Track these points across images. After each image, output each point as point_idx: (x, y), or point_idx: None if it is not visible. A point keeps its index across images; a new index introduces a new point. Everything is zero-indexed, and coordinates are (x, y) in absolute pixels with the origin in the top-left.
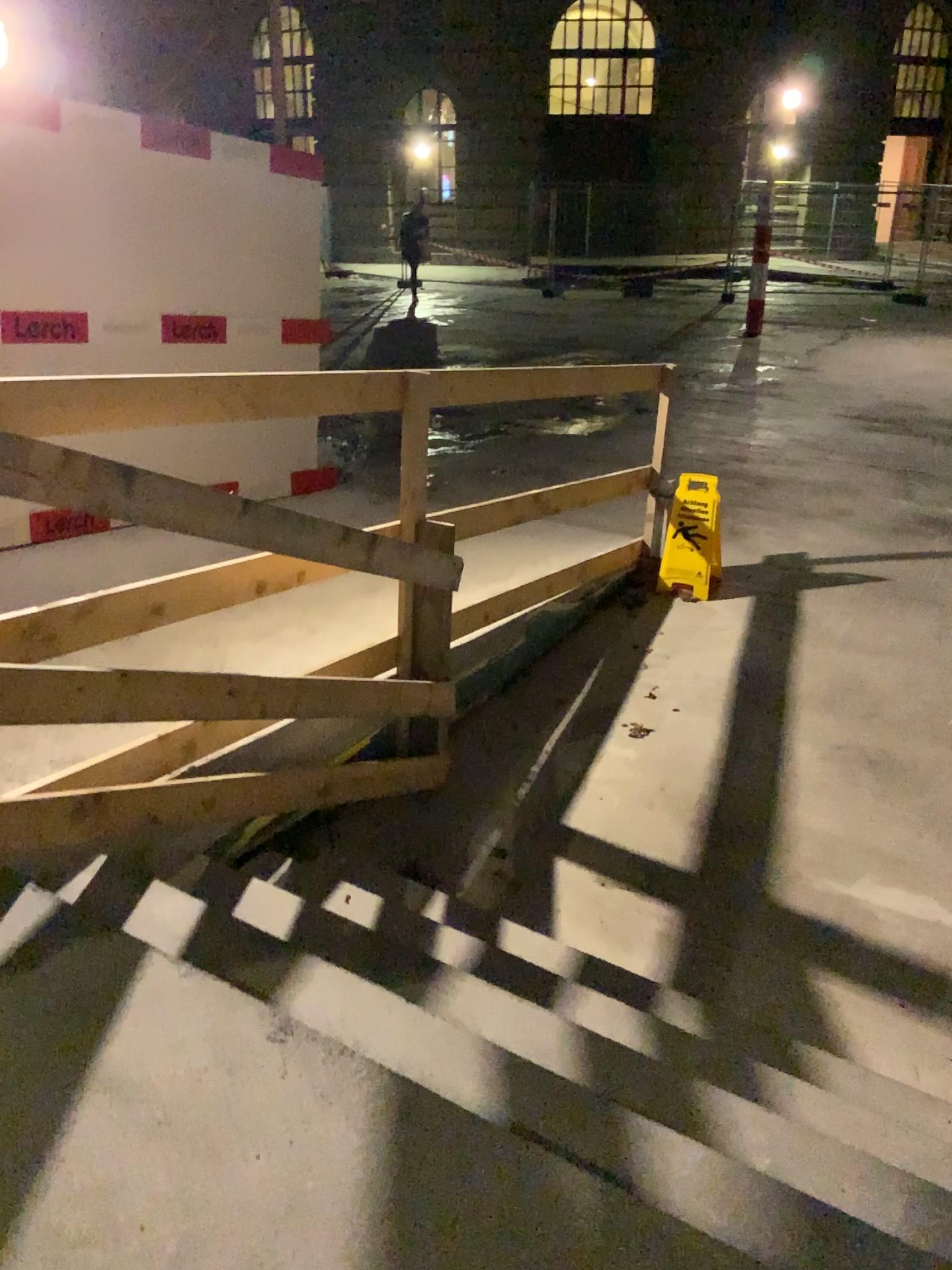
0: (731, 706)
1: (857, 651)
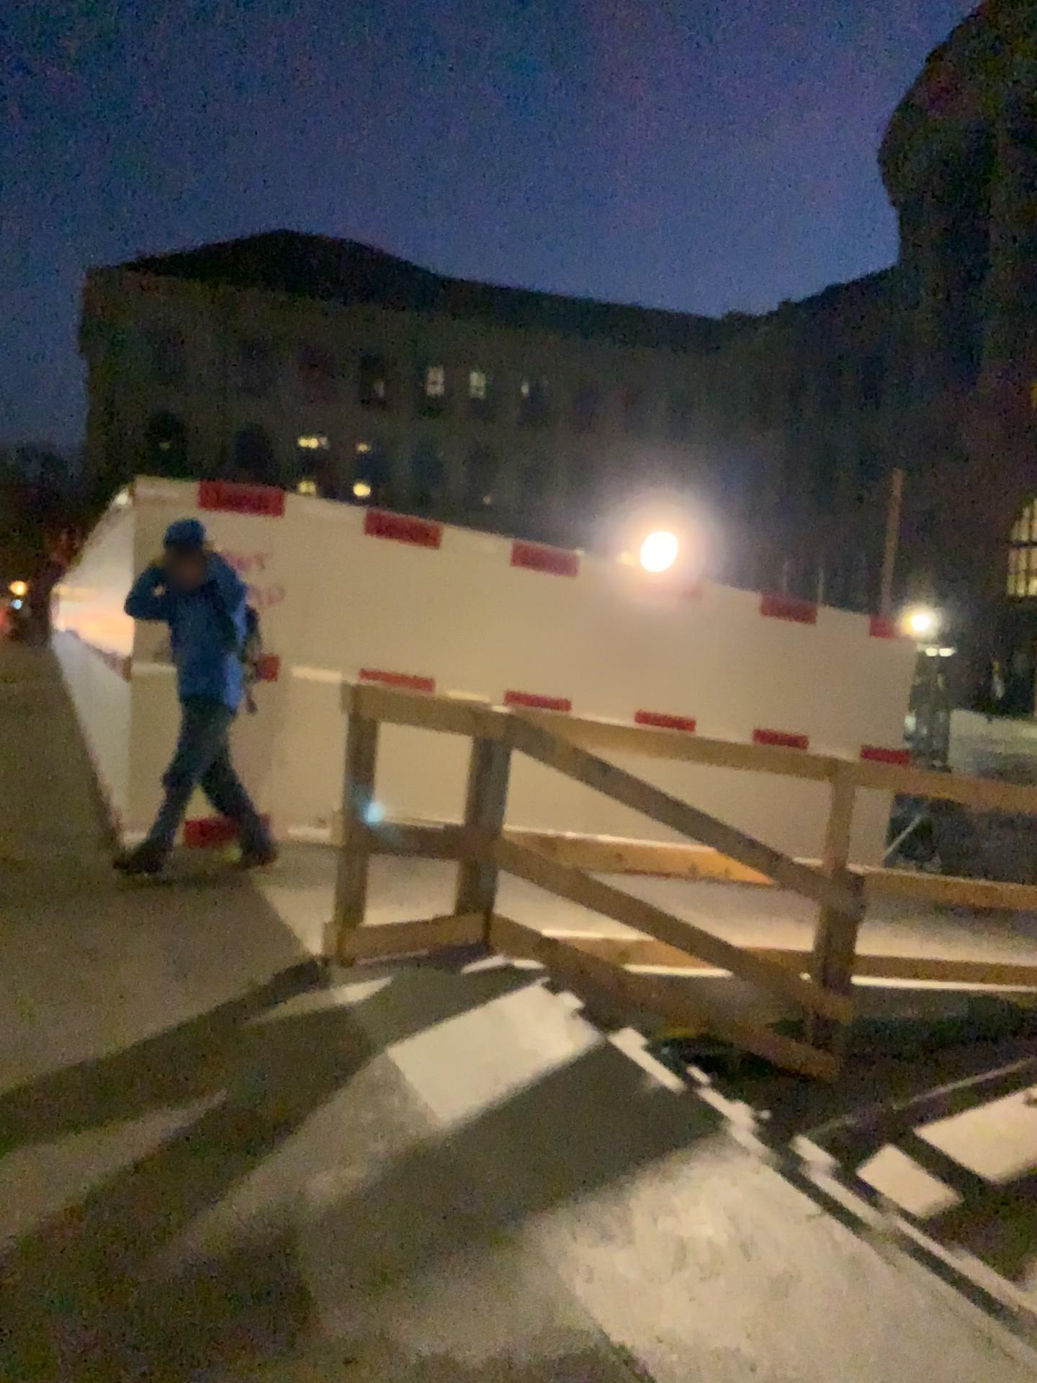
0: None
1: None
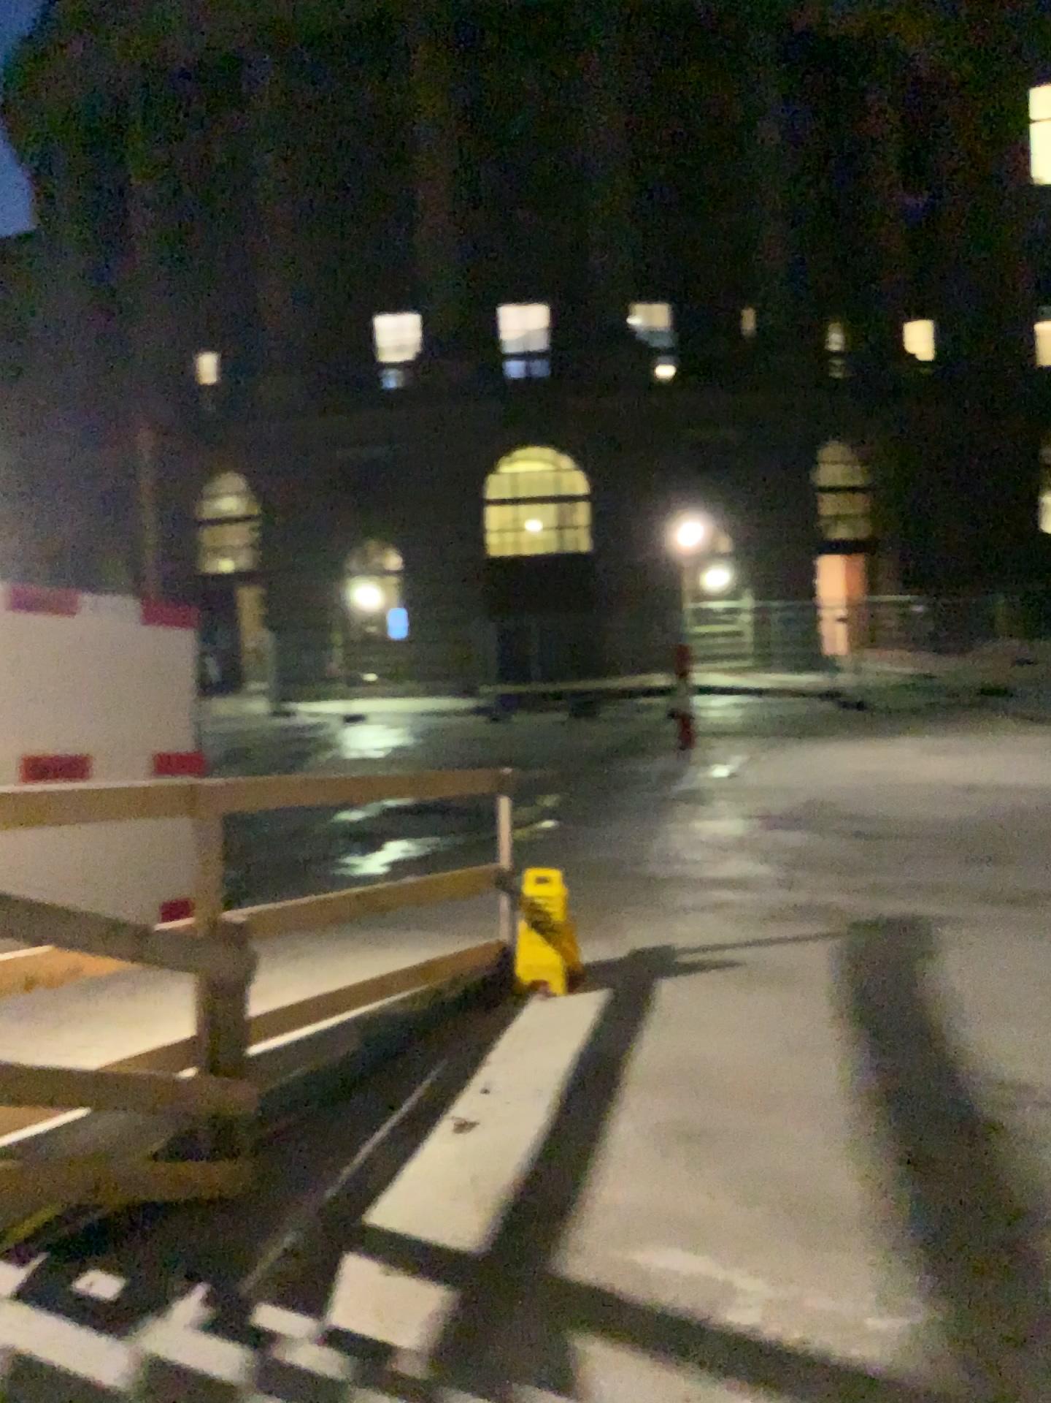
0: (565, 1096)
1: (698, 1034)
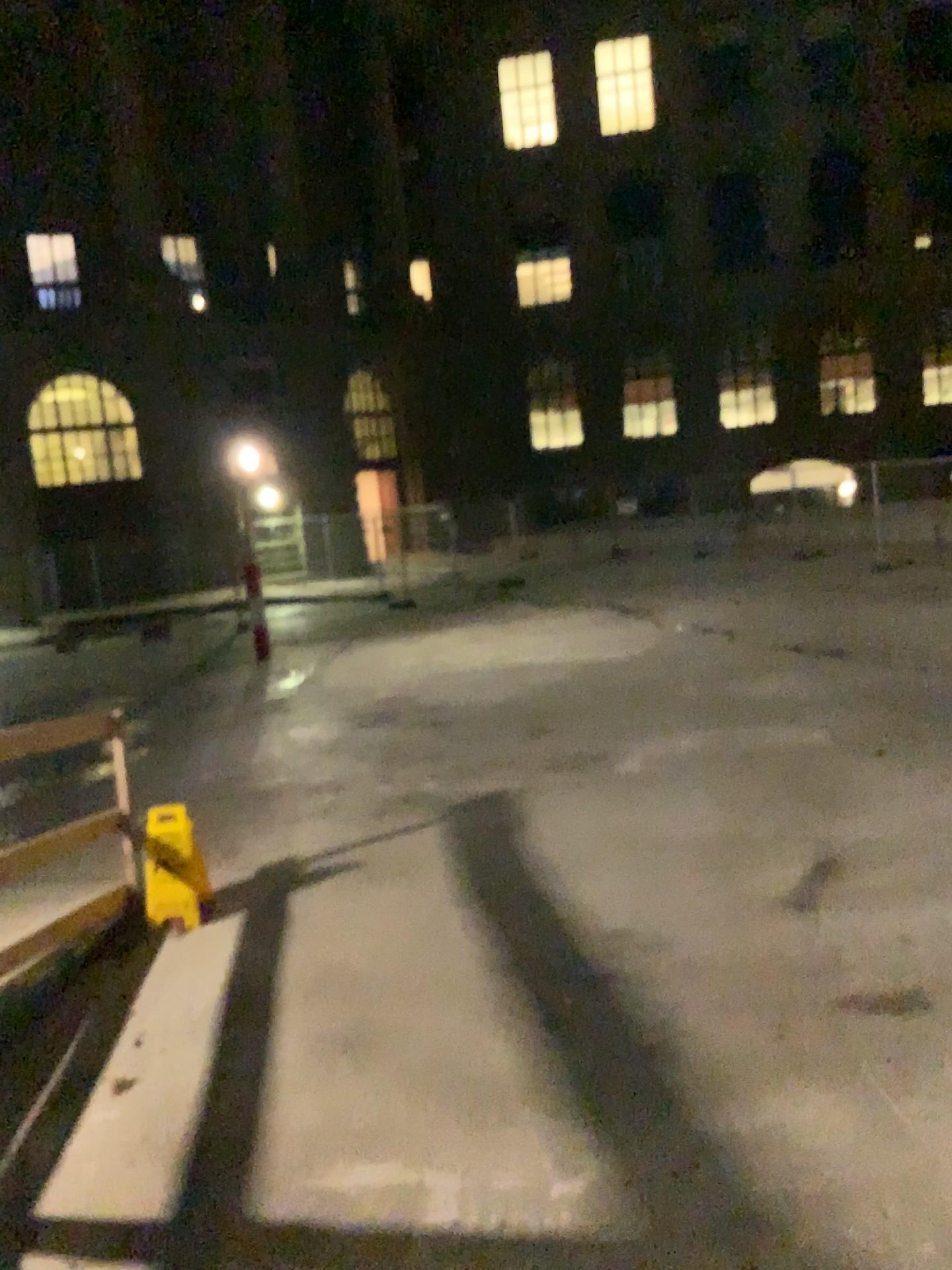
0: (214, 1030)
1: (330, 940)
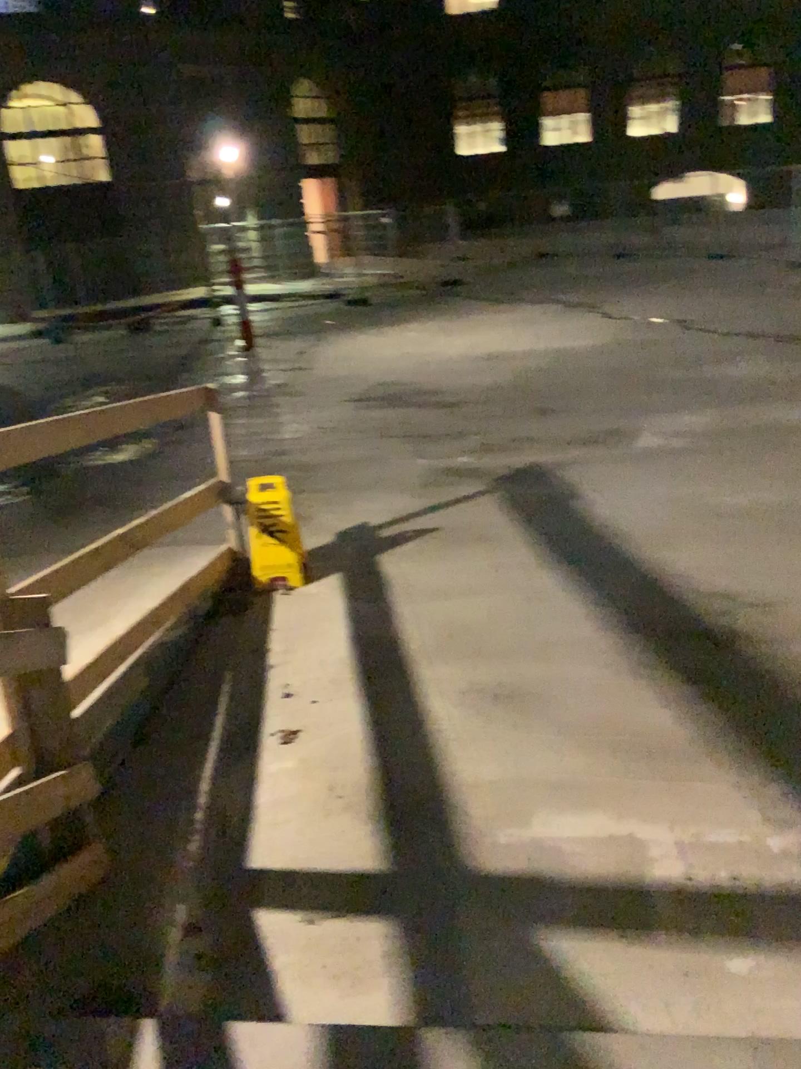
0: (360, 685)
1: (444, 600)
